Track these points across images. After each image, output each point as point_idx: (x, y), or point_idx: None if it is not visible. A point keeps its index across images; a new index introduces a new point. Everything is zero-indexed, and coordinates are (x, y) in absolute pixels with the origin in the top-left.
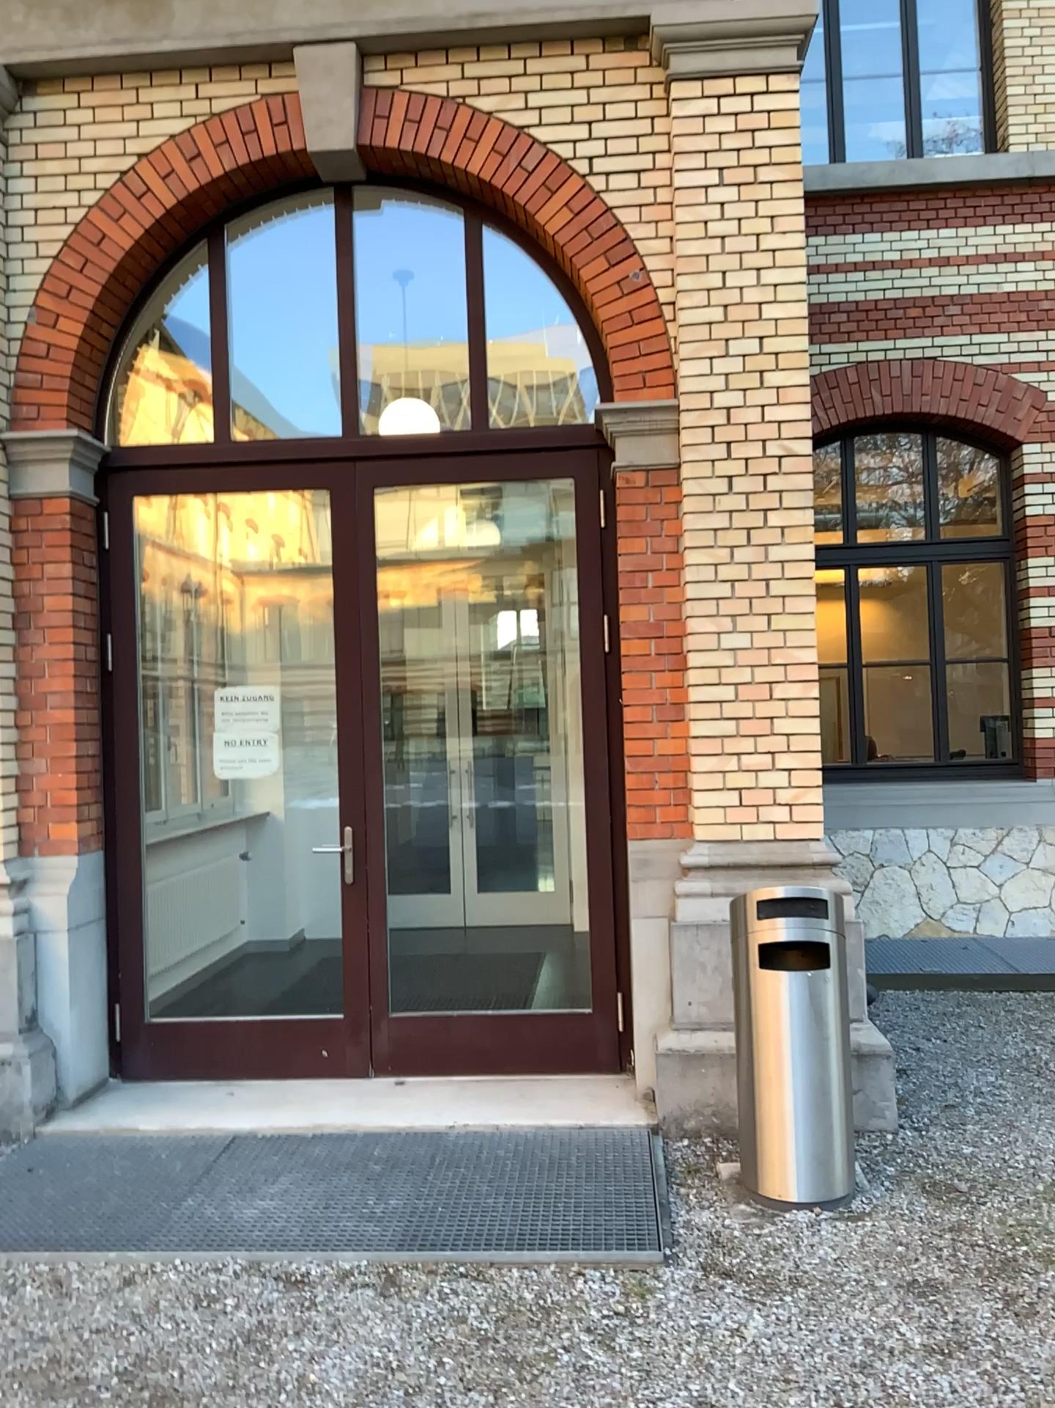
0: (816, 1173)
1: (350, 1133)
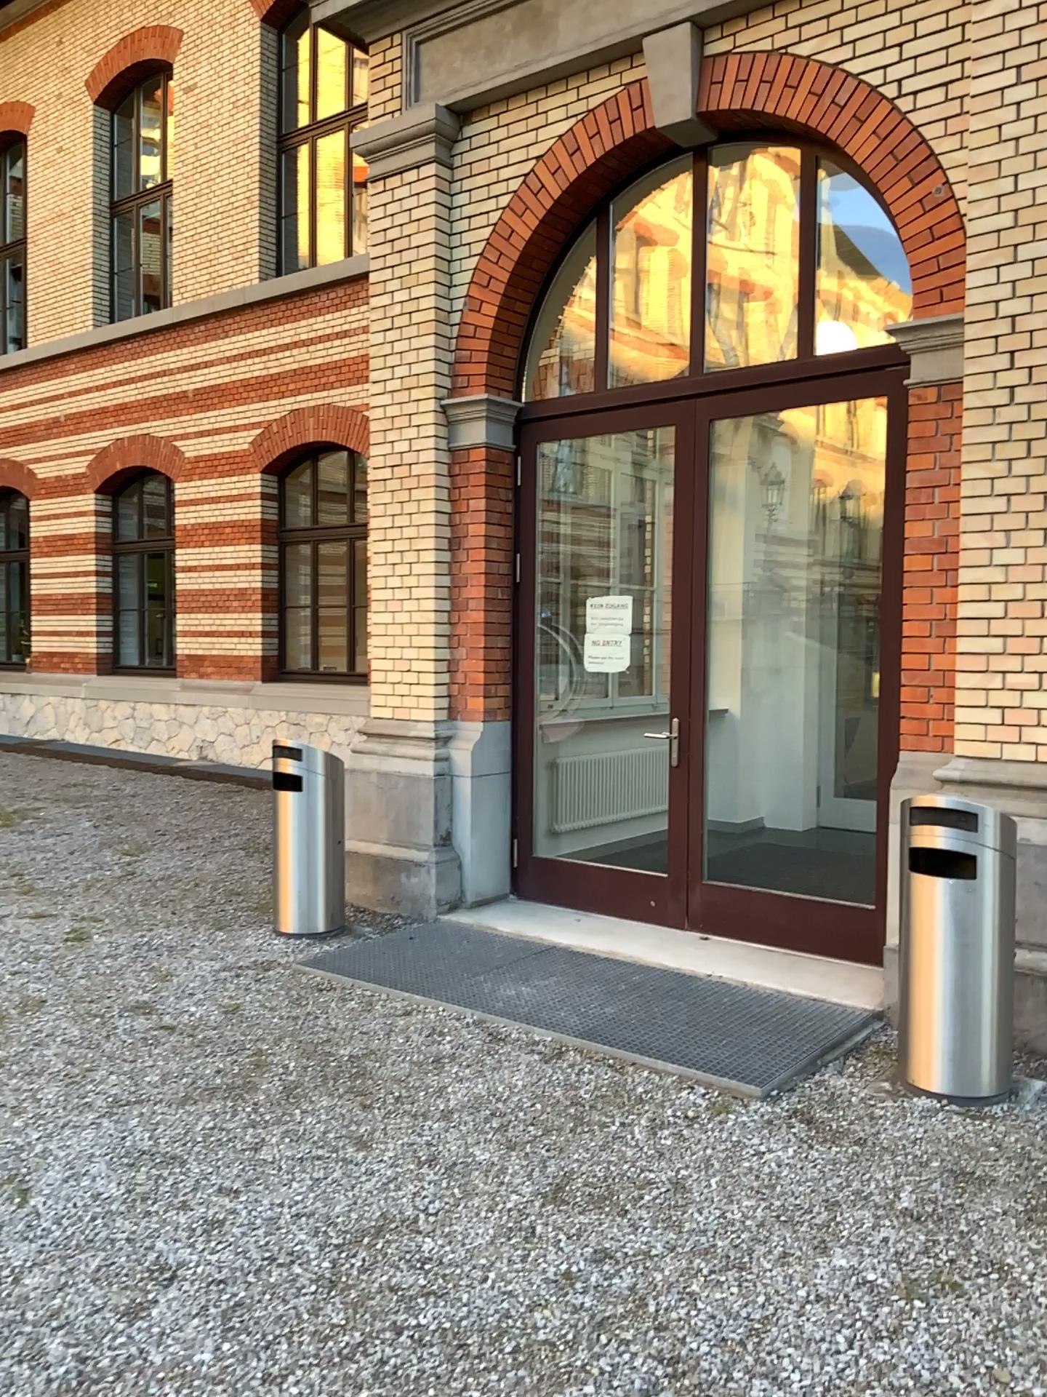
0: (953, 1068)
1: (629, 962)
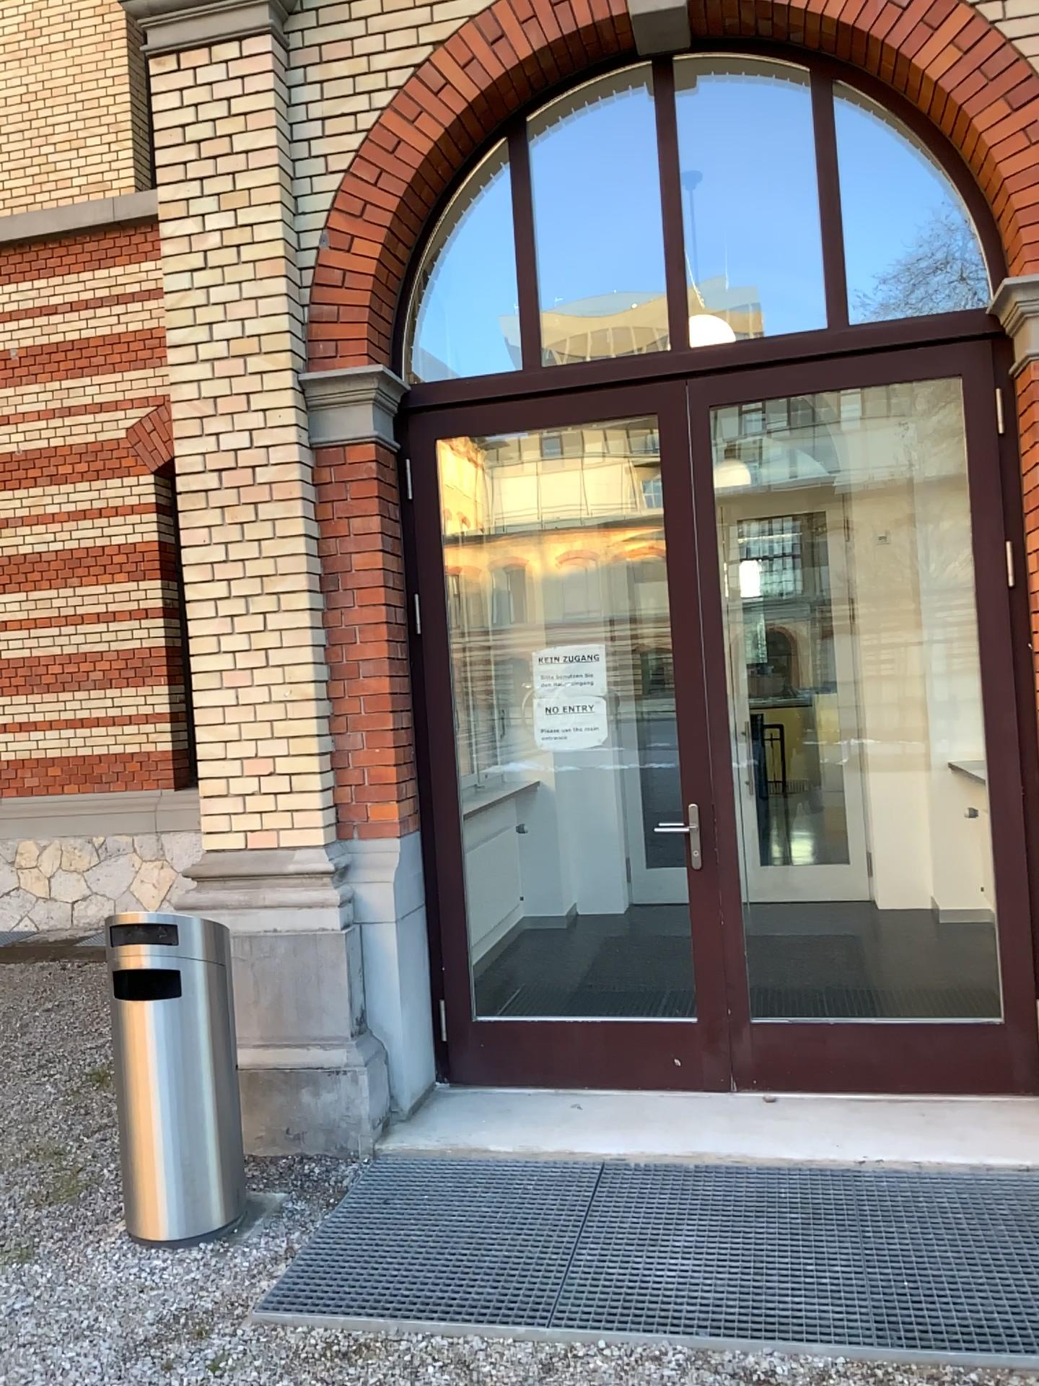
0: None
1: (747, 1166)
